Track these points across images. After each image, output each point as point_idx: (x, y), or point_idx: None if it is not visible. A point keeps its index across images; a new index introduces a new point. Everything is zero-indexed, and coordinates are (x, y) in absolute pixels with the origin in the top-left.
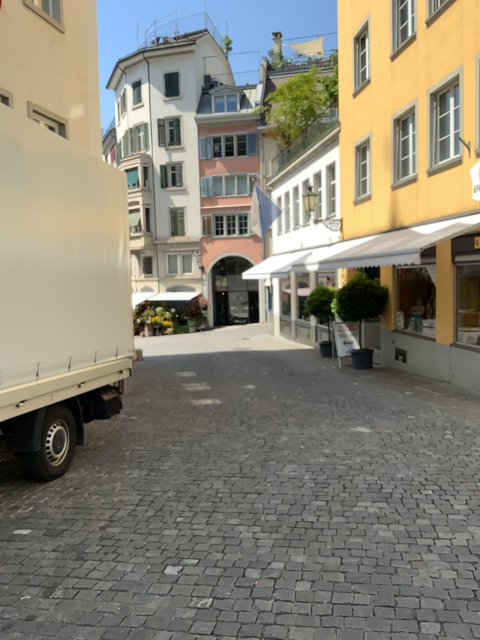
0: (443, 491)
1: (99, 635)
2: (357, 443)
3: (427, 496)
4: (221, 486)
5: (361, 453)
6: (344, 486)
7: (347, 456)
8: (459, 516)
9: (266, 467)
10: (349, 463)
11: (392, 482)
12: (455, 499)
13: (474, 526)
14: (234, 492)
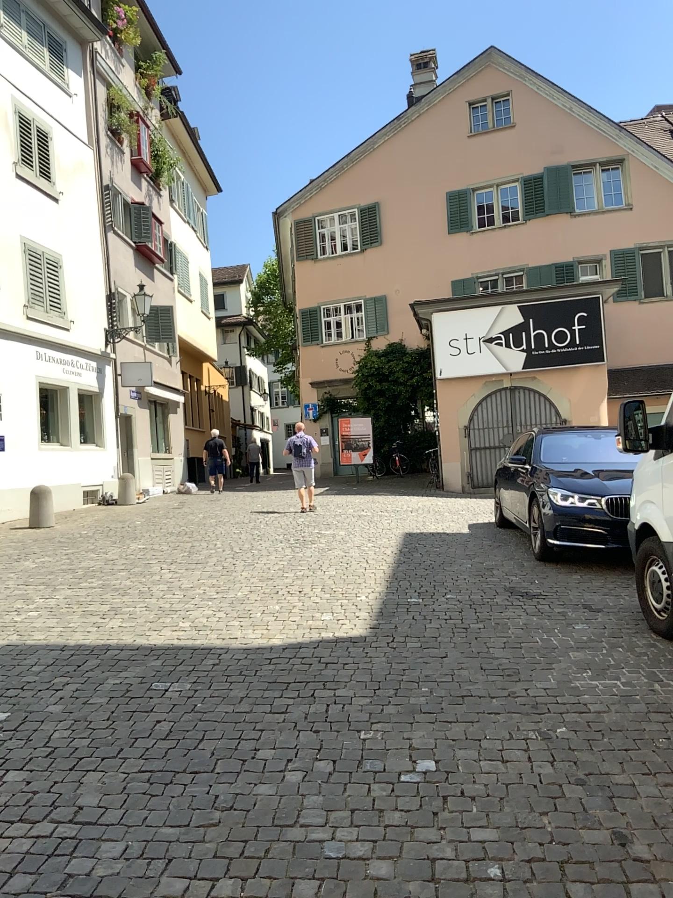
0: None
1: (442, 705)
2: None
3: None
4: None
5: None
6: None
7: None
8: None
9: None
10: None
11: None
12: None
13: None
14: None
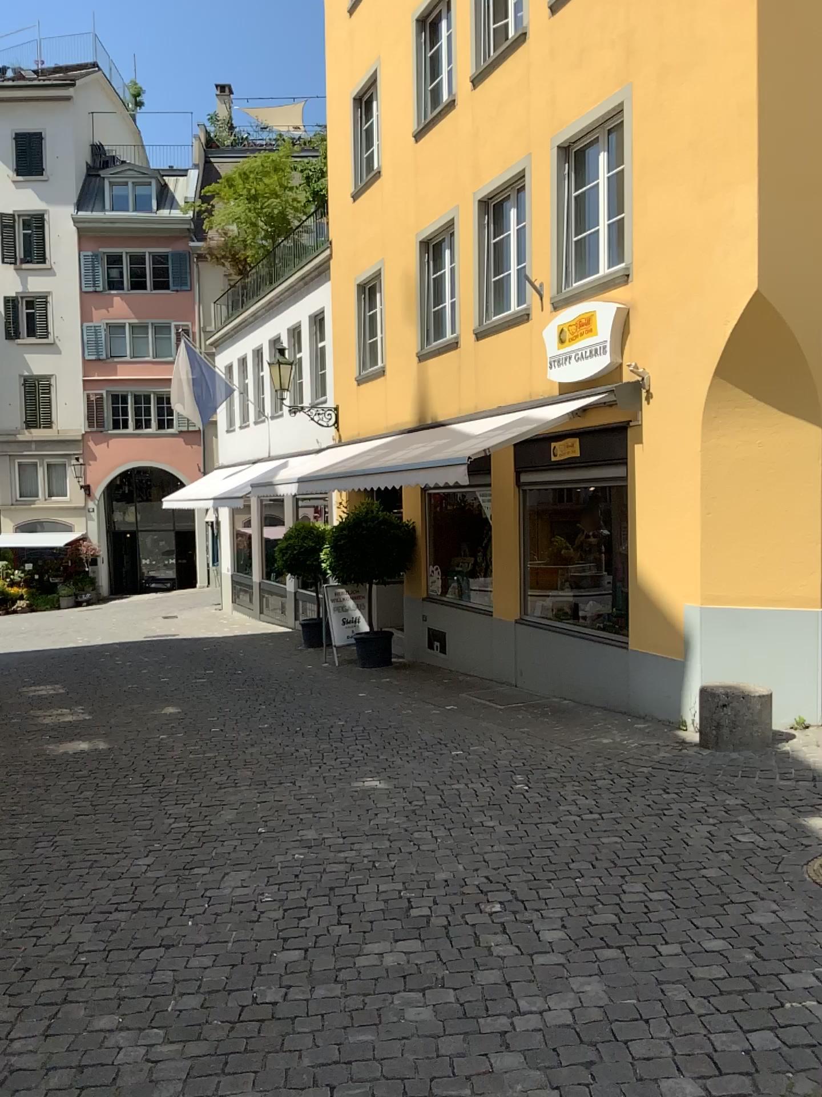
0: (522, 904)
1: None
2: (363, 815)
3: (493, 918)
4: (85, 937)
5: (371, 837)
6: (339, 911)
7: (345, 844)
8: (552, 956)
9: (185, 884)
10: (348, 860)
11: (429, 892)
12: (543, 918)
13: (582, 976)
14: (111, 951)
